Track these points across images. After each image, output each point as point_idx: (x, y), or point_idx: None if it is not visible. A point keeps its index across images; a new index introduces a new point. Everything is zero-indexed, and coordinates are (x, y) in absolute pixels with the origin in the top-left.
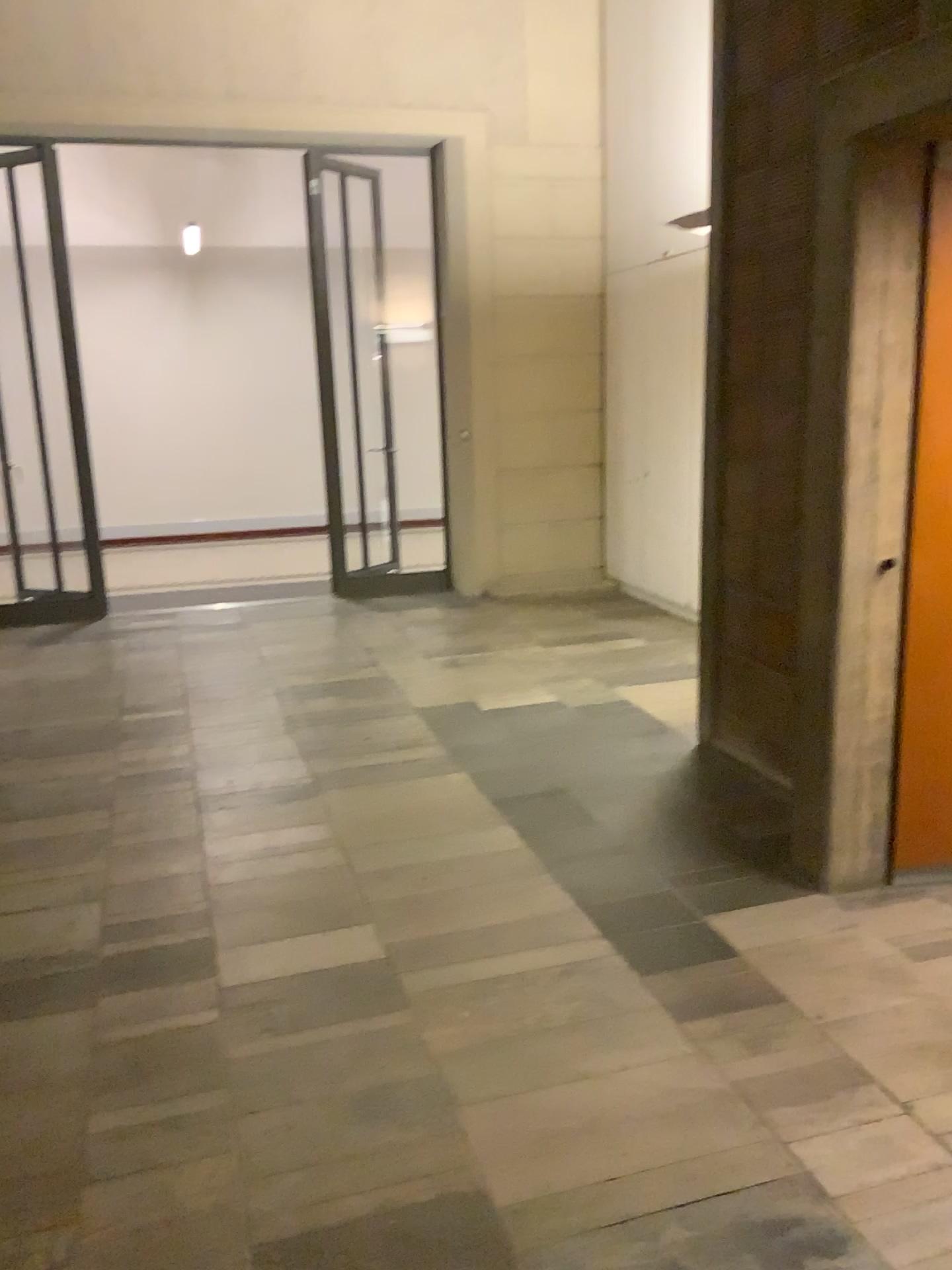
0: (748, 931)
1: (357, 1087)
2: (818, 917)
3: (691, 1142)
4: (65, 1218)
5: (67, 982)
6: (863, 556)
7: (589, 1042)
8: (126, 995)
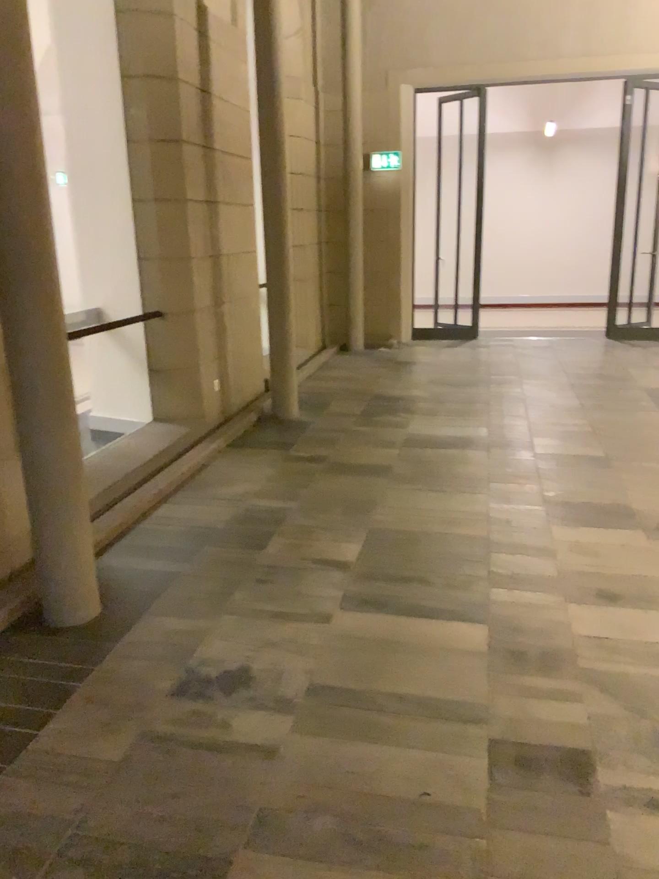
0: None
1: (587, 478)
2: None
3: None
4: (486, 484)
5: (479, 442)
6: None
7: None
8: (501, 448)
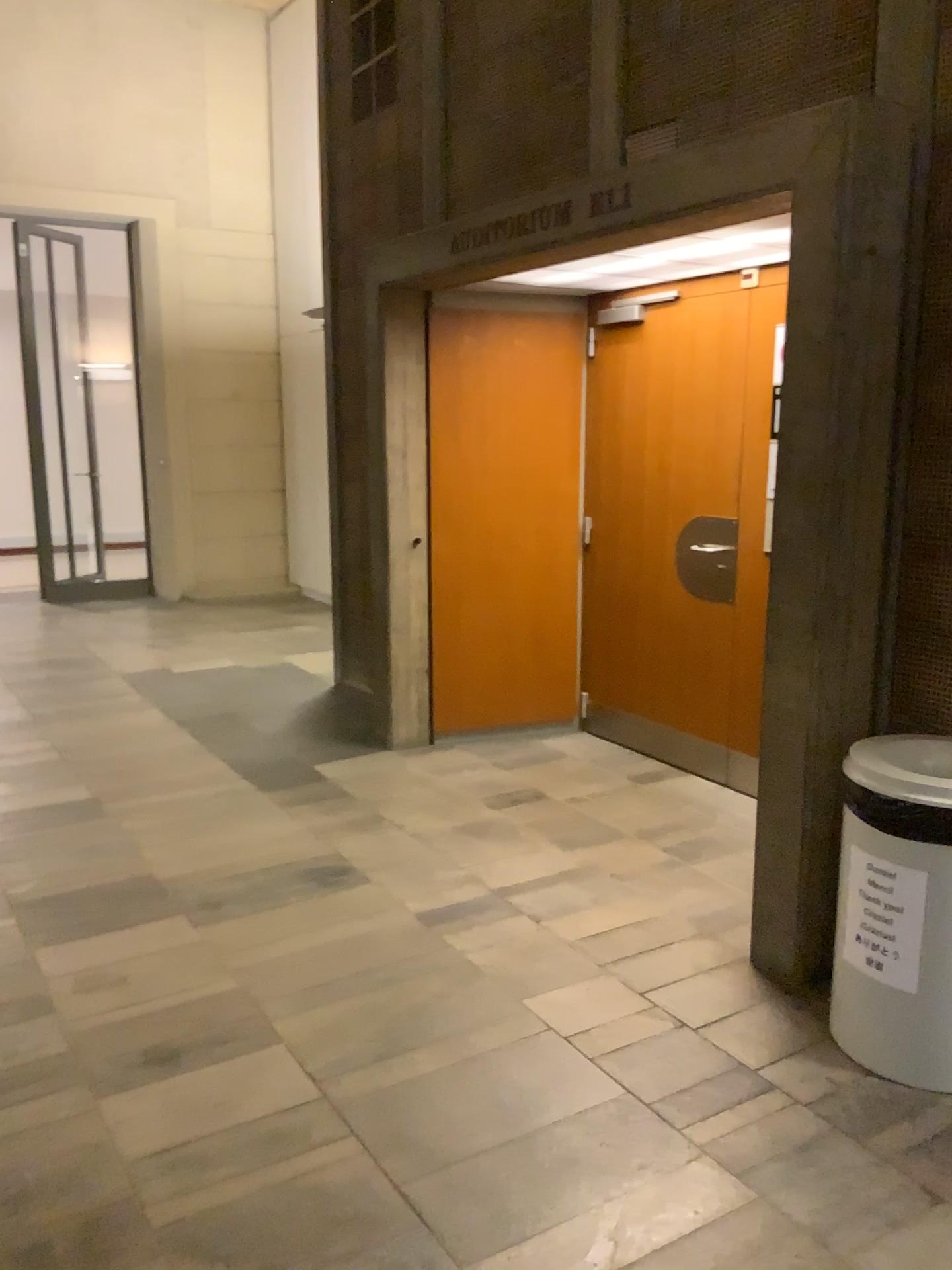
0: (335, 770)
1: (76, 847)
2: (382, 762)
3: (275, 848)
4: None
5: None
6: (403, 535)
7: (224, 819)
8: None
